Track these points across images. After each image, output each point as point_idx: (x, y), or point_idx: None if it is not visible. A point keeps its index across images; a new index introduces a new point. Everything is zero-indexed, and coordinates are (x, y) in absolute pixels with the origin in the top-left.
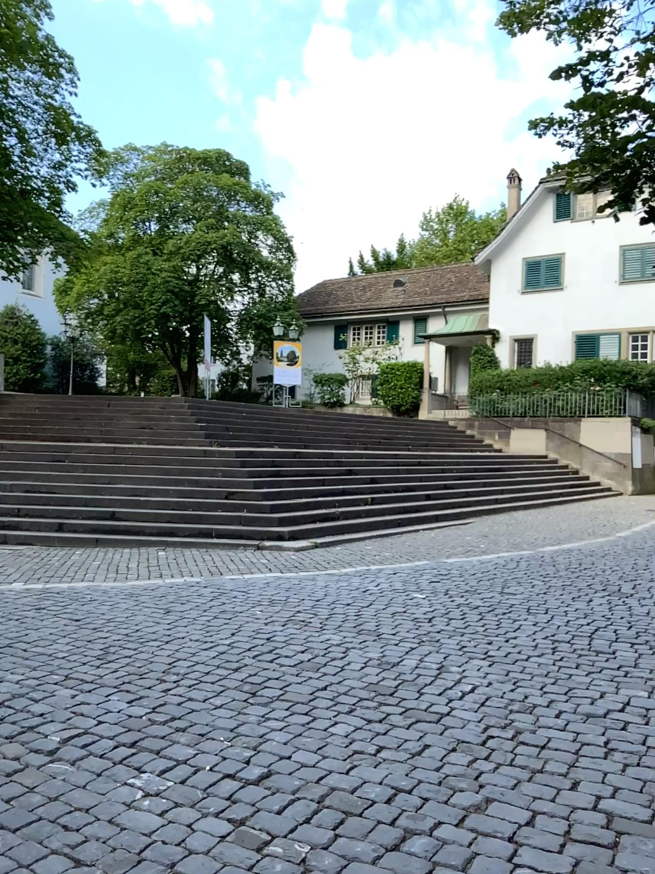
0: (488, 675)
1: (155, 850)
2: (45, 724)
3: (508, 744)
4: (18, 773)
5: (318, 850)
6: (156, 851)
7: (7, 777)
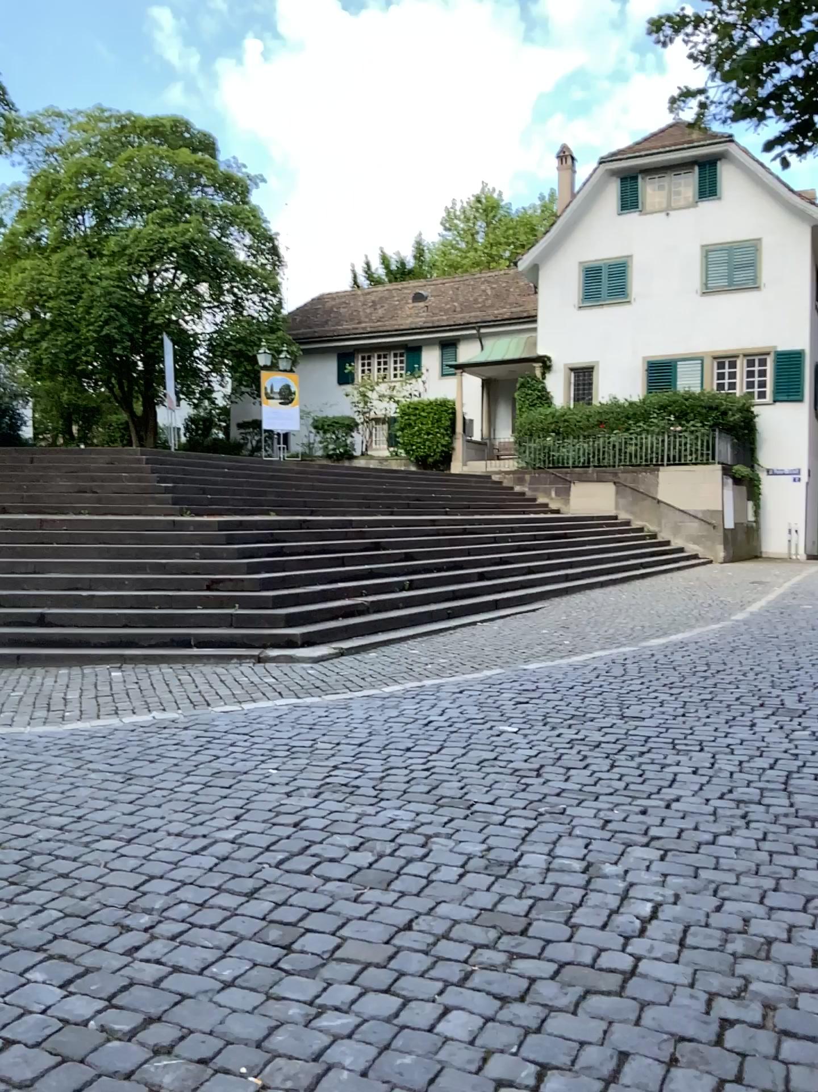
0: (667, 880)
1: None
2: None
3: (768, 1043)
4: None
5: None
6: None
7: None
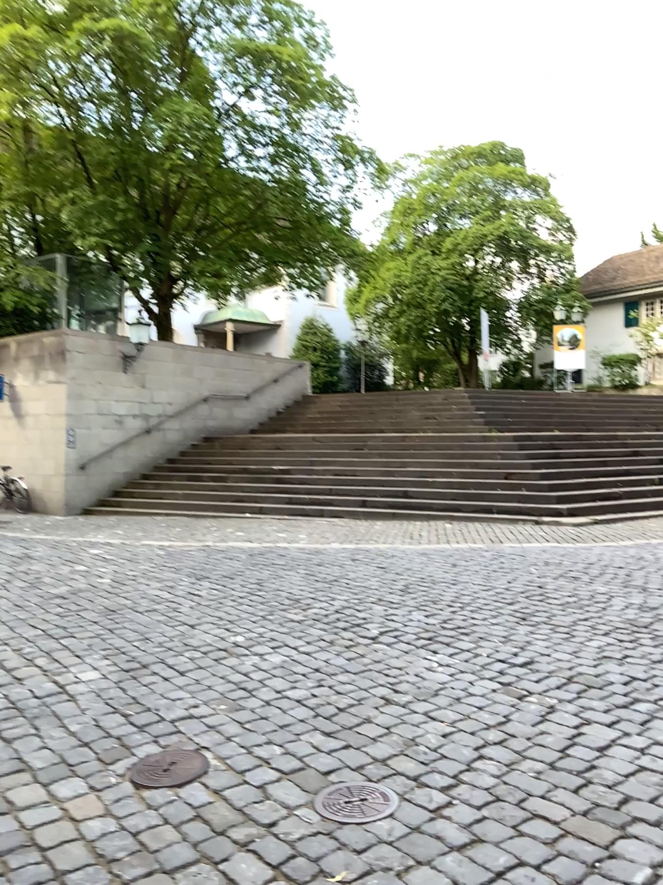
0: None
1: (447, 690)
2: (368, 624)
3: None
4: (354, 647)
5: (564, 701)
6: (448, 691)
7: (347, 649)
